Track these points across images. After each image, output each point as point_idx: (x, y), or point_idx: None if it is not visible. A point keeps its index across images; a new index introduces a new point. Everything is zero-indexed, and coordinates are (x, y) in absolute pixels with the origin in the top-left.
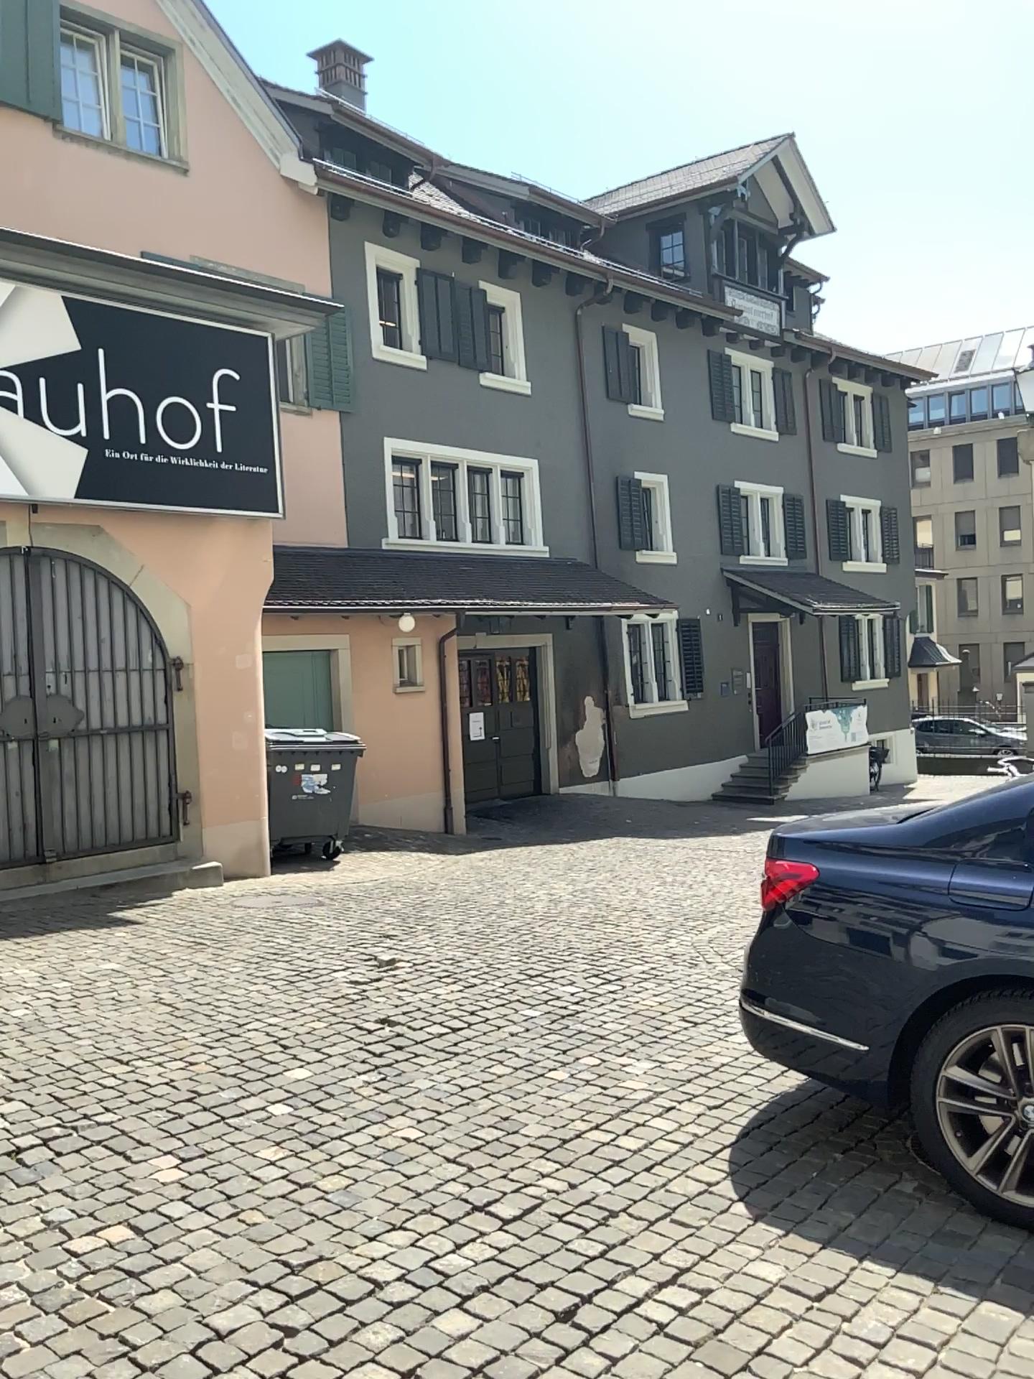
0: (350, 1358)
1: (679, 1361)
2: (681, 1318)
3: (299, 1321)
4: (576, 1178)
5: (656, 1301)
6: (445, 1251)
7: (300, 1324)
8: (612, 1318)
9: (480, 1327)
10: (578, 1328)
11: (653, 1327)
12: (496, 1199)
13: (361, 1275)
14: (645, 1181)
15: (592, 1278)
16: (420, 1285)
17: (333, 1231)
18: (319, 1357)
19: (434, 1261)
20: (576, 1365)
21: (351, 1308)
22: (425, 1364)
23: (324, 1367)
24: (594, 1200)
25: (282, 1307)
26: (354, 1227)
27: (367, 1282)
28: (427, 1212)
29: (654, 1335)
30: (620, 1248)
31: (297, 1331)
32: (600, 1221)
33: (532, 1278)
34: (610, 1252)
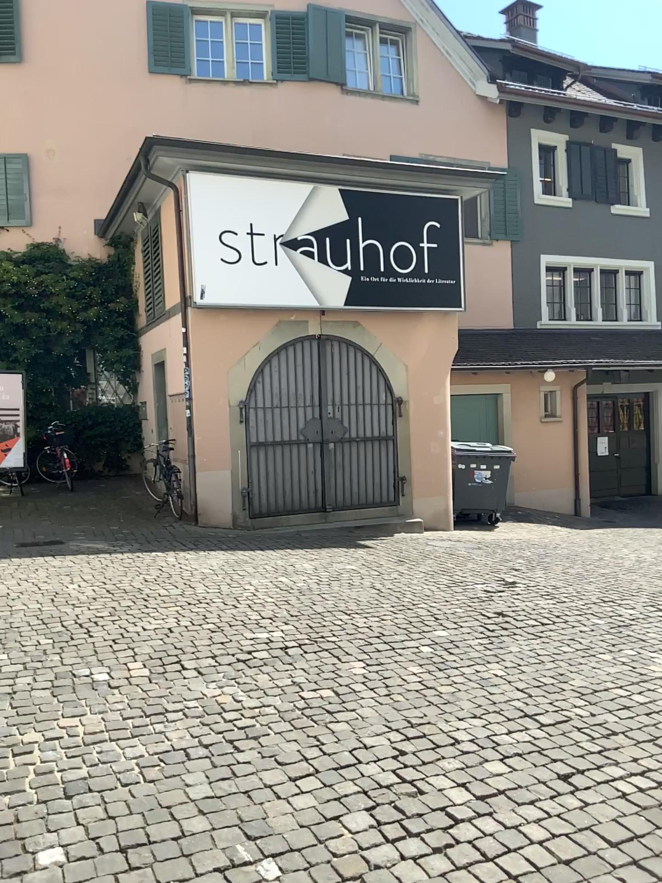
0: (430, 769)
1: (629, 812)
2: (638, 792)
3: (408, 748)
4: (595, 710)
5: (625, 780)
6: (500, 731)
7: (409, 749)
8: (592, 783)
9: (509, 771)
10: (569, 783)
11: (618, 792)
12: (540, 712)
13: (448, 733)
14: (641, 719)
15: (586, 760)
16: (480, 744)
17: (439, 711)
18: (414, 765)
19: (492, 734)
20: (561, 800)
21: (438, 748)
22: (472, 781)
23: (416, 771)
24: (603, 723)
25: (401, 740)
26: (451, 711)
27: (450, 737)
28: (495, 711)
29: (617, 796)
30: (611, 749)
31: (405, 752)
32: (603, 733)
33: (549, 754)
34: (604, 751)
